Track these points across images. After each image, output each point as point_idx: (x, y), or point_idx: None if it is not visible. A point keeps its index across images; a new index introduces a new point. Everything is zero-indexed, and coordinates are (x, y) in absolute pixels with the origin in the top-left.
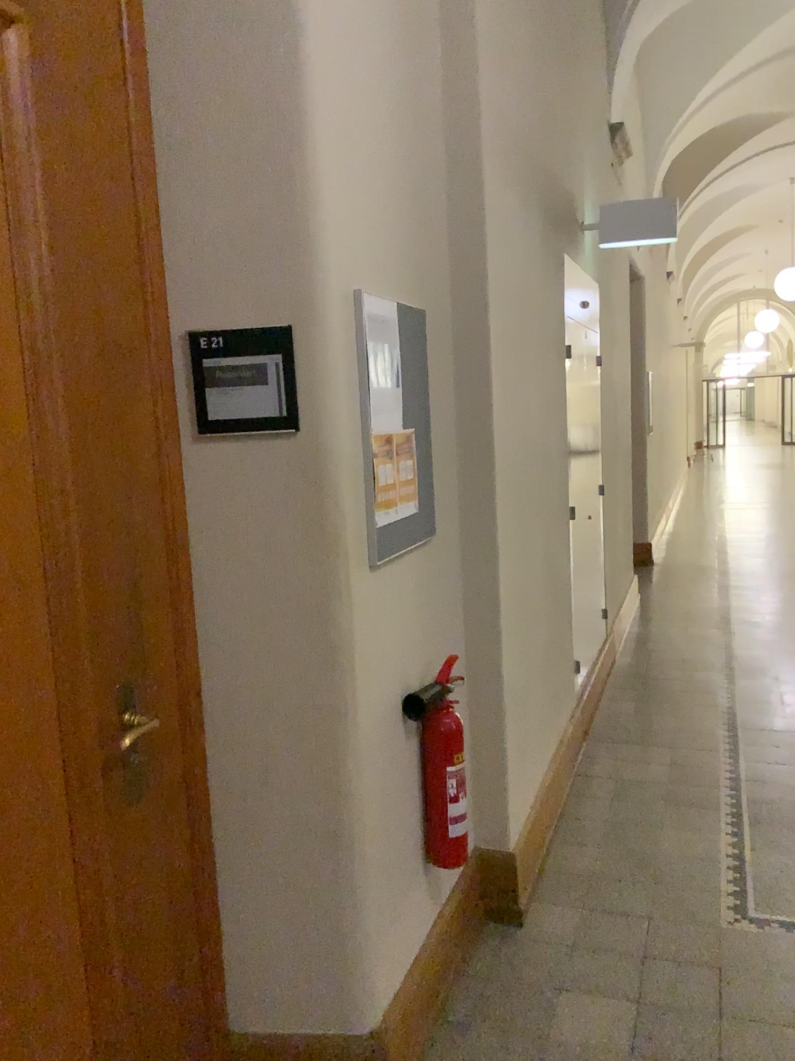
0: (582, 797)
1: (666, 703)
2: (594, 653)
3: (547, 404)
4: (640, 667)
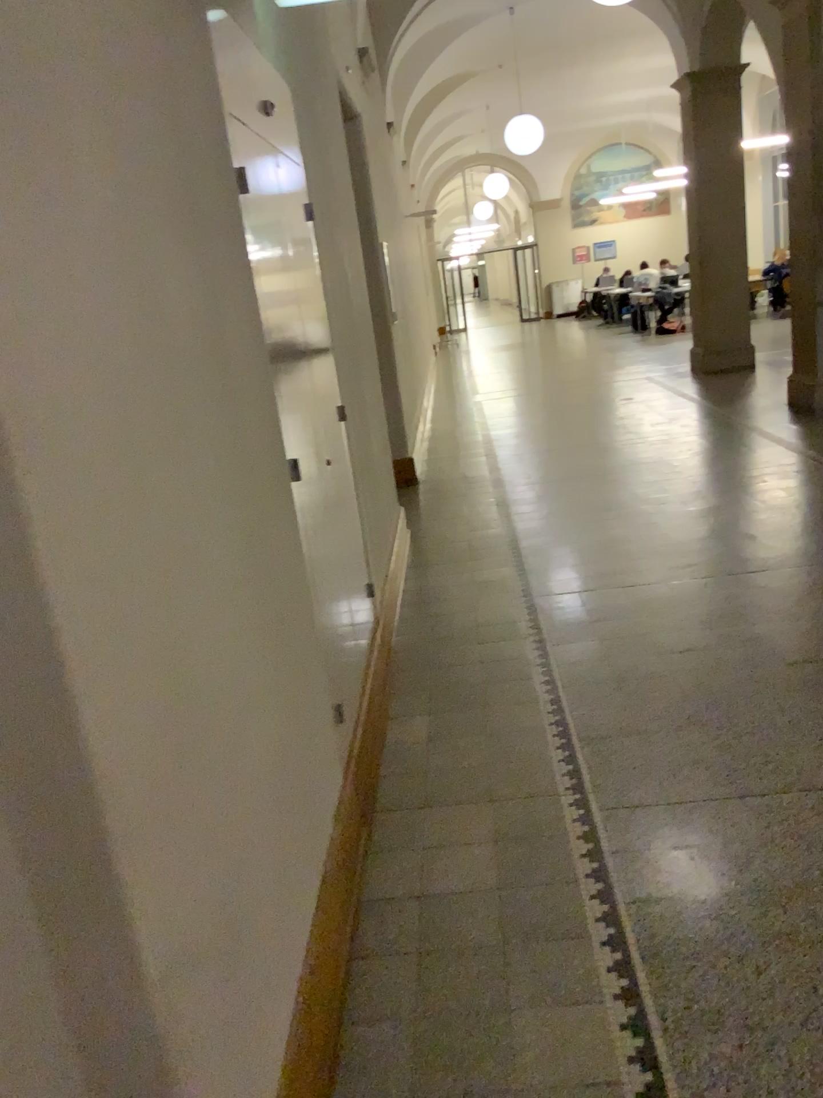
0: (372, 963)
1: (470, 712)
2: (361, 662)
3: (203, 280)
4: (425, 652)
